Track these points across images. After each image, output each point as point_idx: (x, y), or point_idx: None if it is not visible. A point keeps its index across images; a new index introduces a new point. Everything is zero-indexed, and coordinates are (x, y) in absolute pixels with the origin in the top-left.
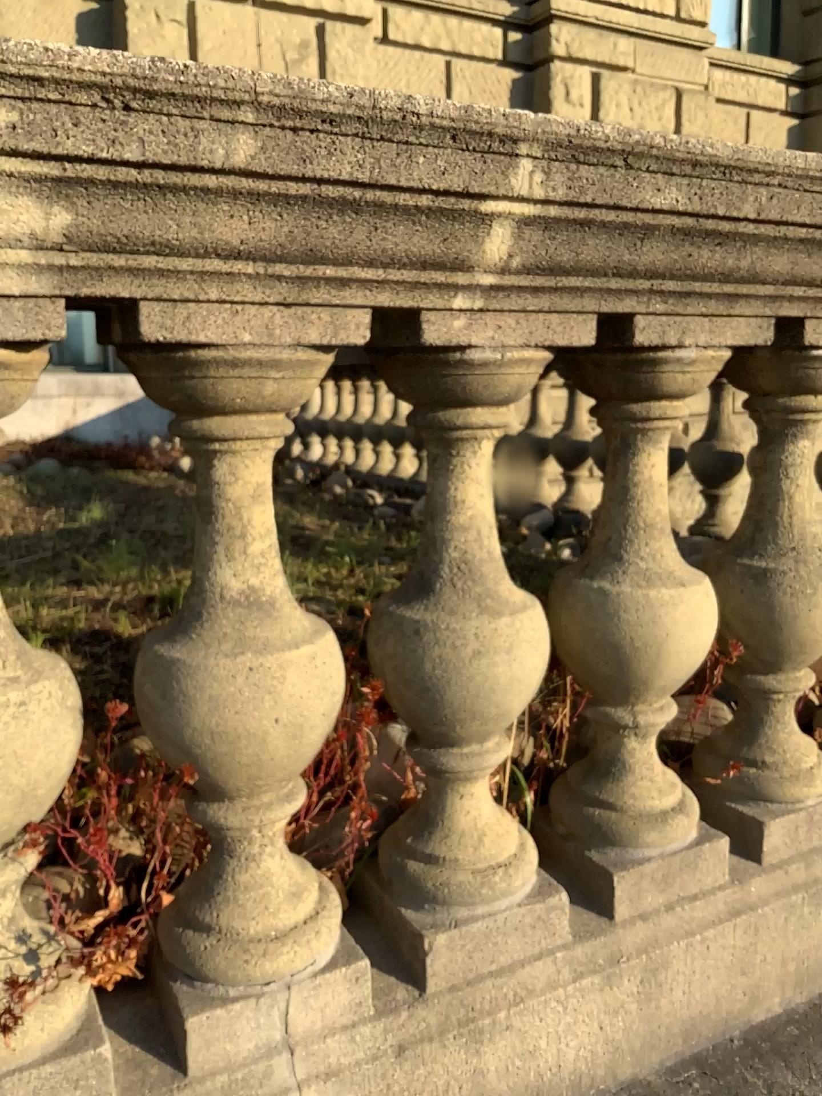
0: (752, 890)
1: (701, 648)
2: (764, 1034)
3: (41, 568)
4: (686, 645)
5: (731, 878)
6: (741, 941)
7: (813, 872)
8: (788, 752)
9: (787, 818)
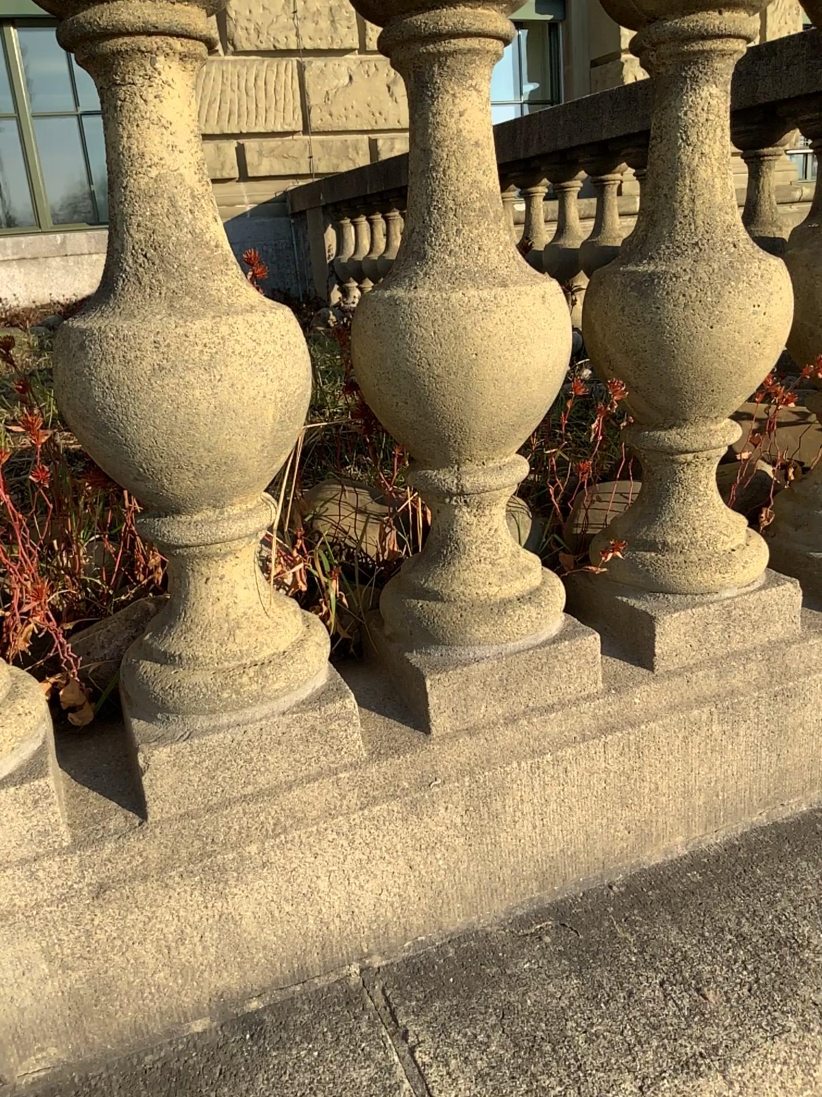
0: (634, 701)
1: (534, 377)
2: (648, 875)
3: None
4: (508, 370)
5: (604, 686)
6: (618, 763)
7: (727, 682)
8: (698, 531)
9: (688, 613)
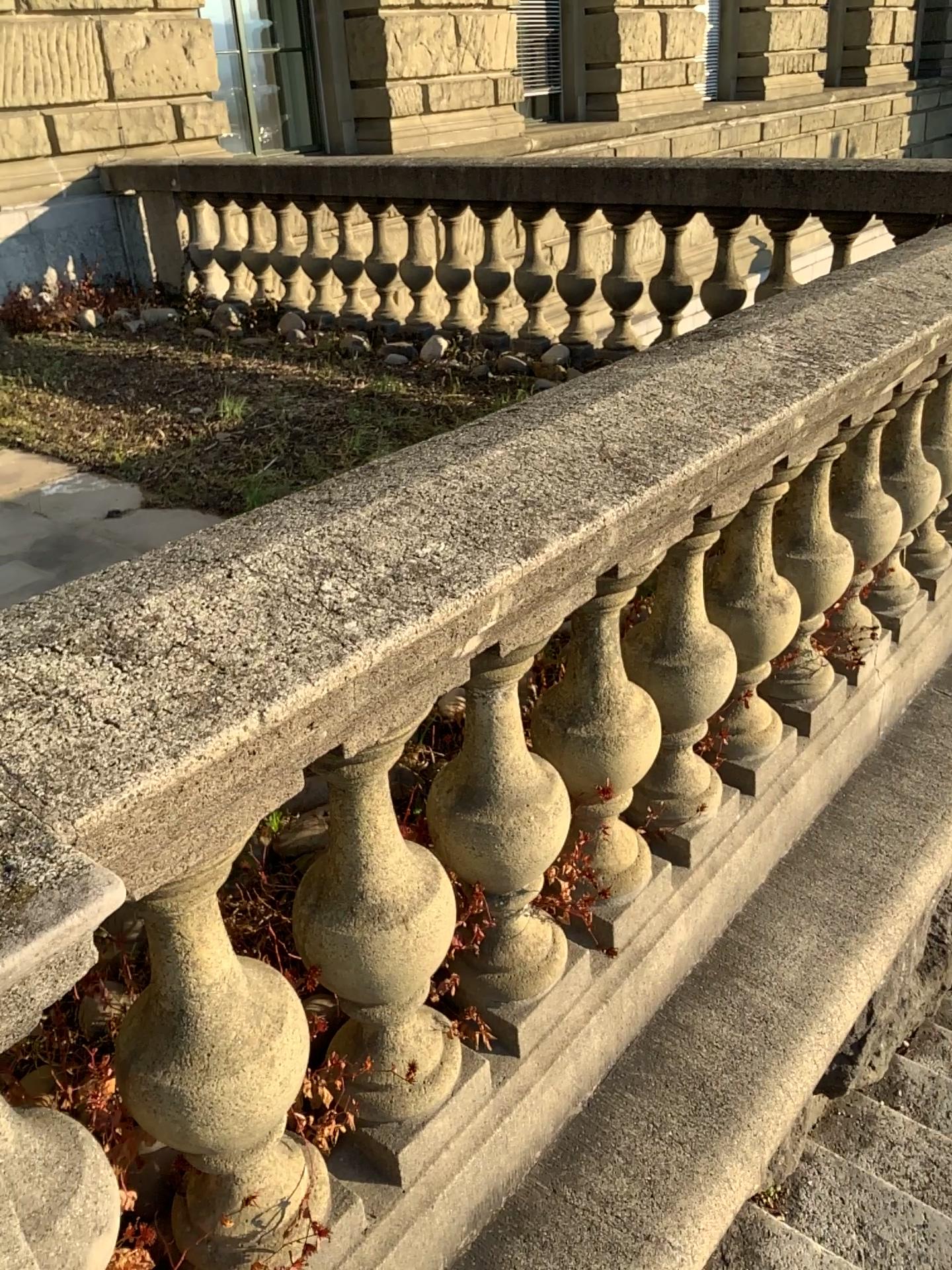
0: None
1: None
2: None
3: (335, 469)
4: None
5: None
6: None
7: None
8: None
9: None
